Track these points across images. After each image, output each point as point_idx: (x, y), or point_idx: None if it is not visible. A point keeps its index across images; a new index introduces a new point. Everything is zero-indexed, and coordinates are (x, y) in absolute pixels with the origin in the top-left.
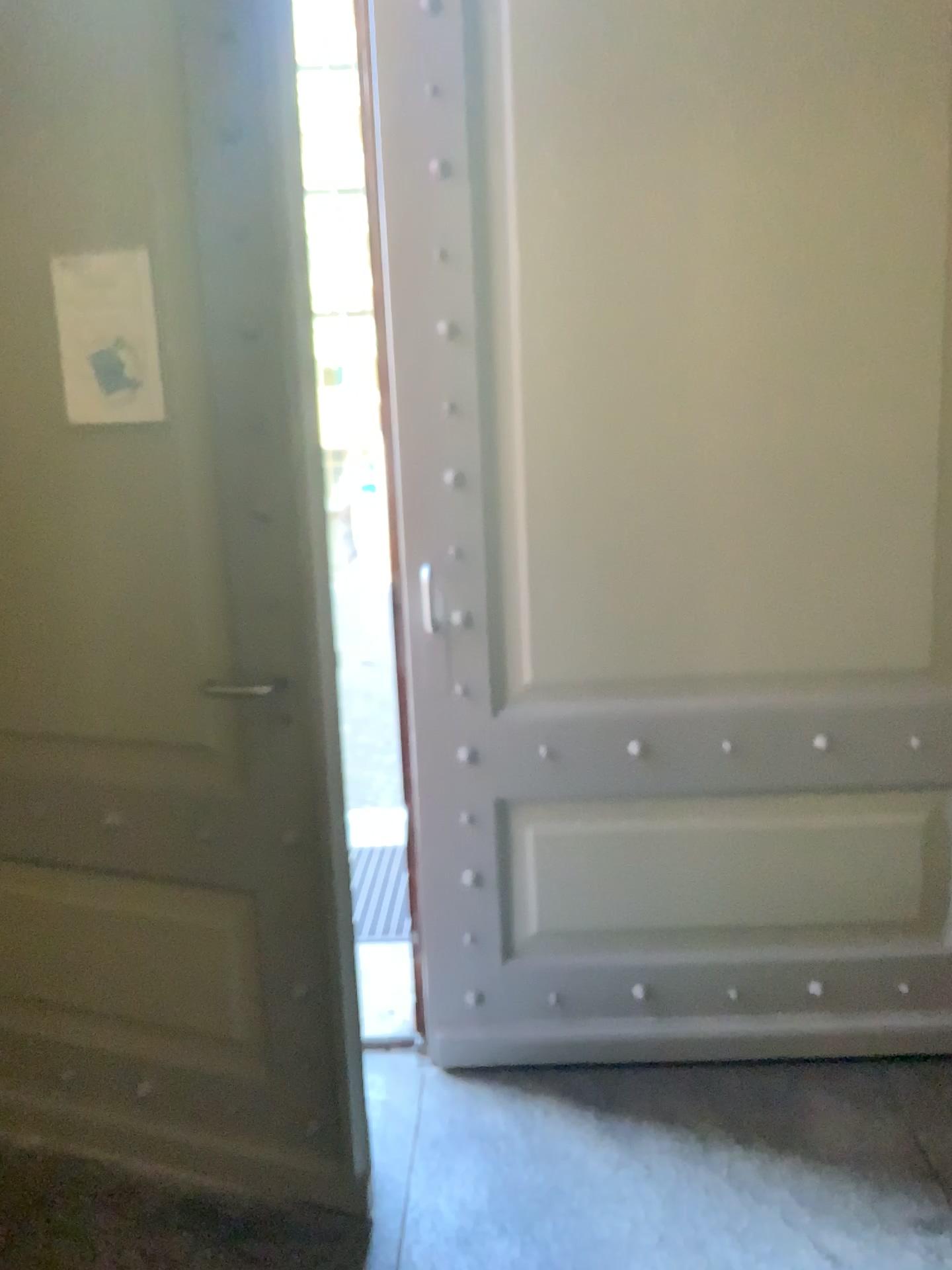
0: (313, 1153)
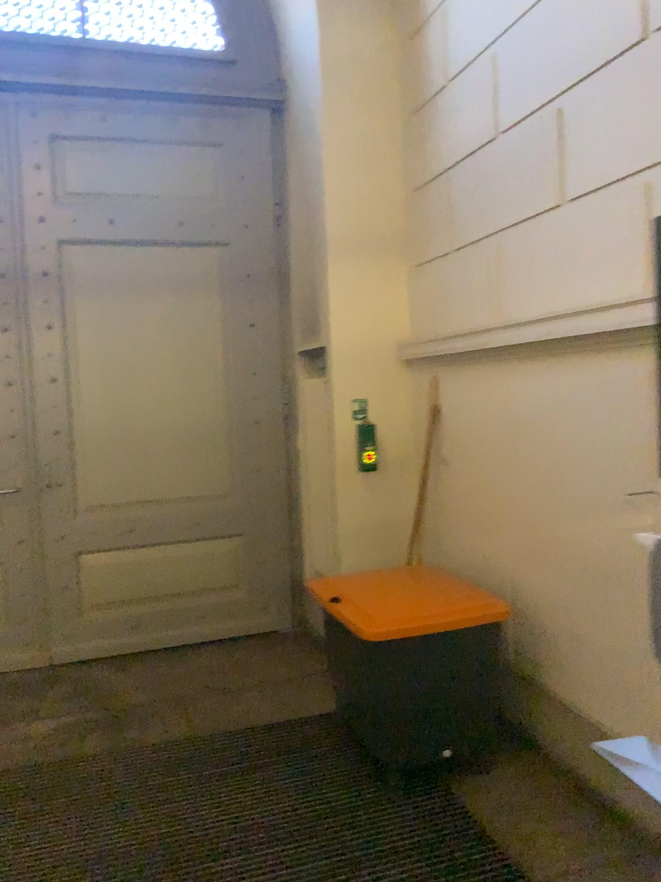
0: (8, 651)
